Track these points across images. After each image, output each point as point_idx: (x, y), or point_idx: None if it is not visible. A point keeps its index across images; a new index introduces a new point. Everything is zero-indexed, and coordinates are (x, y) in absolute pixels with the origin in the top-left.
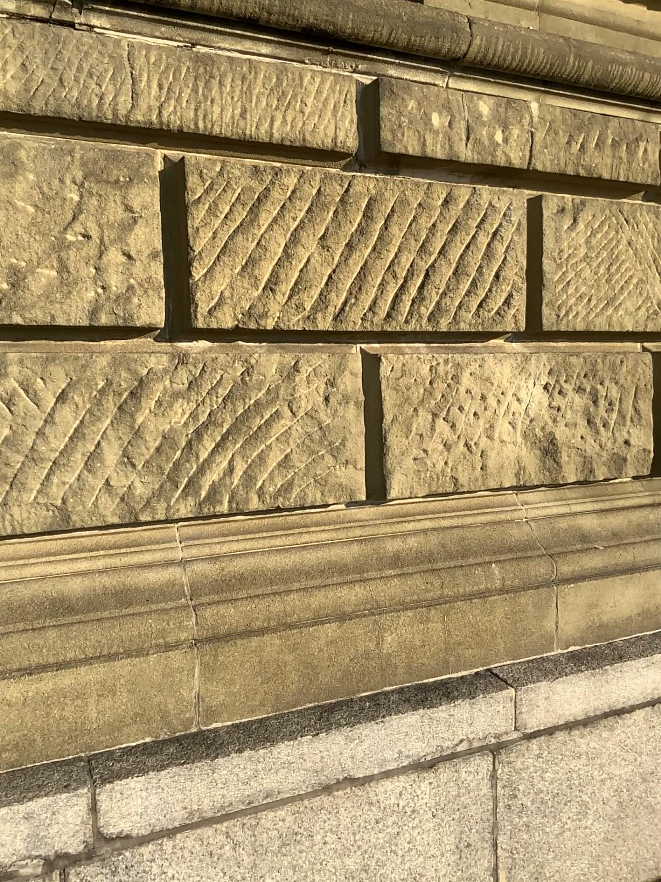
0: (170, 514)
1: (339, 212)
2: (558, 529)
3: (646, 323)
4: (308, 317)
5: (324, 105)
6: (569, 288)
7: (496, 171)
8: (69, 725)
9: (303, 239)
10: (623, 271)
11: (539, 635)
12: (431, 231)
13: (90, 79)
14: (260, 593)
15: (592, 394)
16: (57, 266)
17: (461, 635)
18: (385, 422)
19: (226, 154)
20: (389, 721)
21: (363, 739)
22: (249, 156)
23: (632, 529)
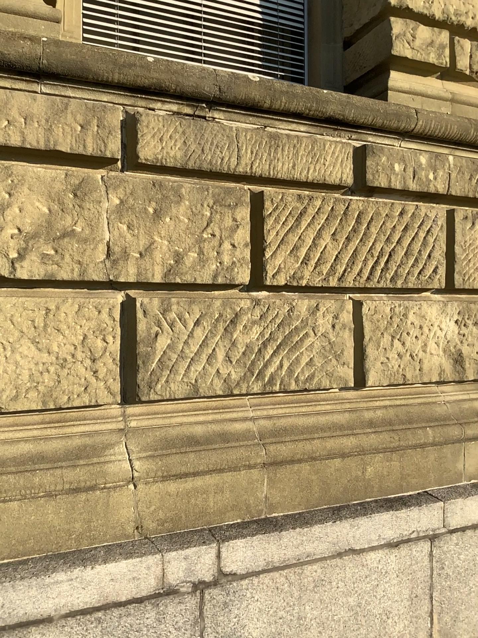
0: (250, 391)
1: (344, 219)
2: (463, 408)
3: None
4: (326, 279)
5: (337, 159)
6: (470, 263)
7: (428, 195)
8: (199, 509)
9: (325, 235)
10: None
11: (454, 471)
12: (393, 230)
13: (218, 148)
14: (298, 438)
15: None
16: (198, 250)
17: (409, 469)
18: (366, 341)
19: (285, 188)
20: (374, 516)
21: (359, 526)
22: (296, 189)
23: None
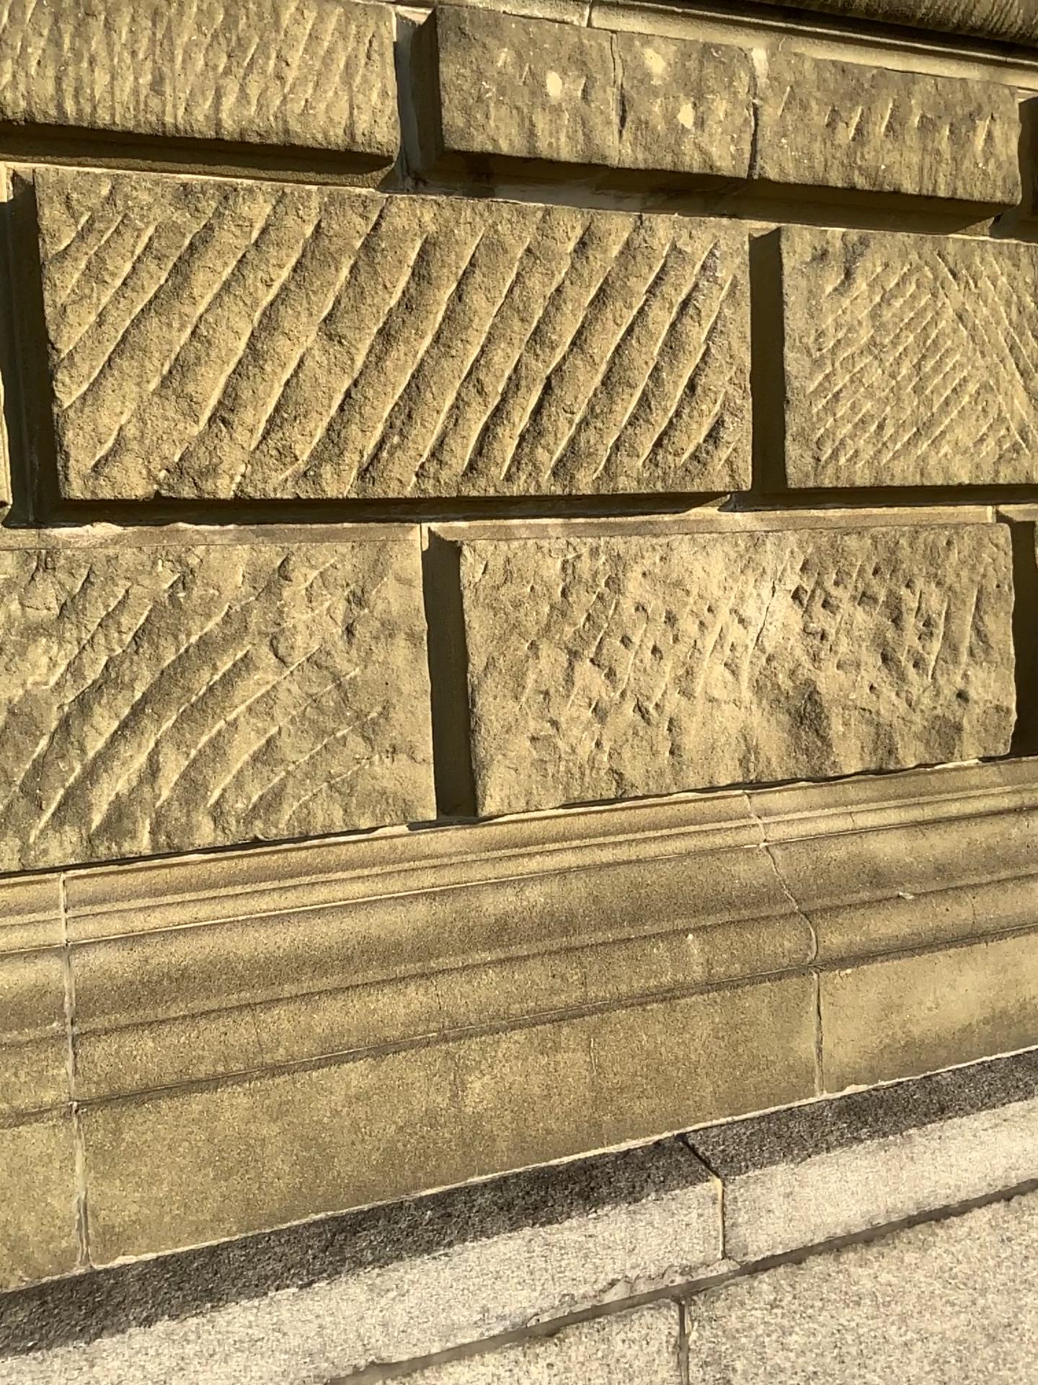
0: (30, 861)
1: (358, 270)
2: (825, 863)
3: (996, 468)
4: (302, 475)
5: (323, 62)
6: (838, 406)
7: (687, 186)
8: None
9: (286, 325)
10: (948, 372)
11: (783, 1067)
12: (550, 303)
13: None
14: (211, 1008)
15: (889, 606)
16: None
17: (622, 1073)
18: (469, 672)
19: (120, 162)
20: (461, 1253)
21: (404, 1292)
22: (169, 166)
23: (972, 860)
